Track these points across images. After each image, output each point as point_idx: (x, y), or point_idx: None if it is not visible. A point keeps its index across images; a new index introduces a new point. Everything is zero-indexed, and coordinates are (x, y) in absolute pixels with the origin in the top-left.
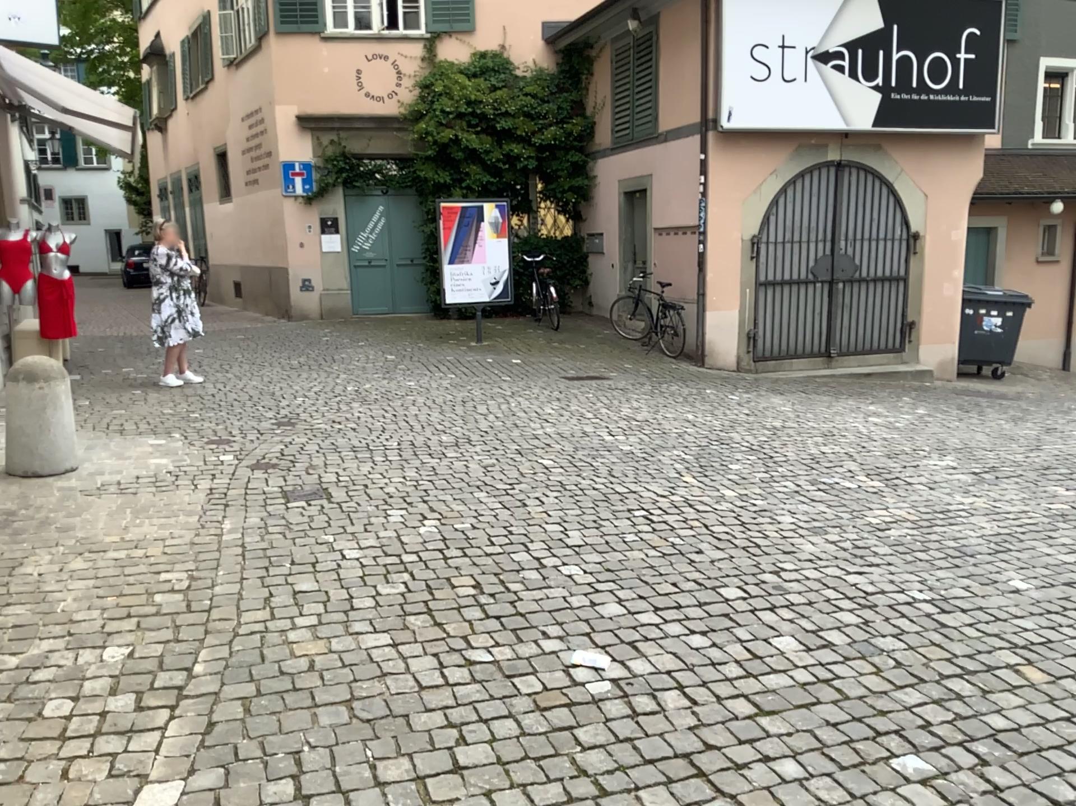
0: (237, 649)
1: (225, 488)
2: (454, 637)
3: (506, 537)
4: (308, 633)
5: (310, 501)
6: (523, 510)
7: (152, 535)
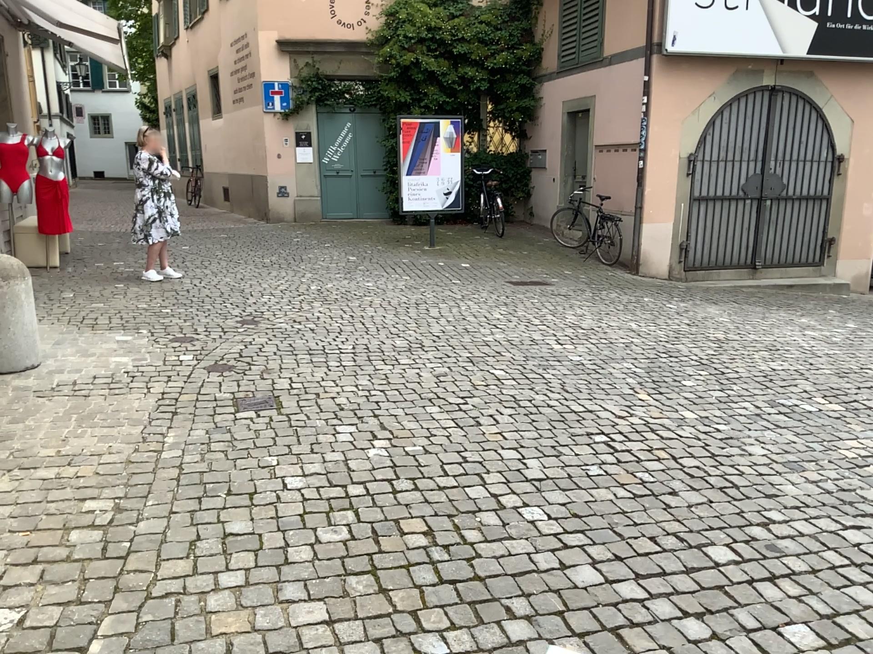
0: (144, 622)
1: (177, 393)
2: (402, 611)
3: (460, 464)
4: (231, 600)
5: (260, 411)
6: (477, 430)
7: (89, 450)
